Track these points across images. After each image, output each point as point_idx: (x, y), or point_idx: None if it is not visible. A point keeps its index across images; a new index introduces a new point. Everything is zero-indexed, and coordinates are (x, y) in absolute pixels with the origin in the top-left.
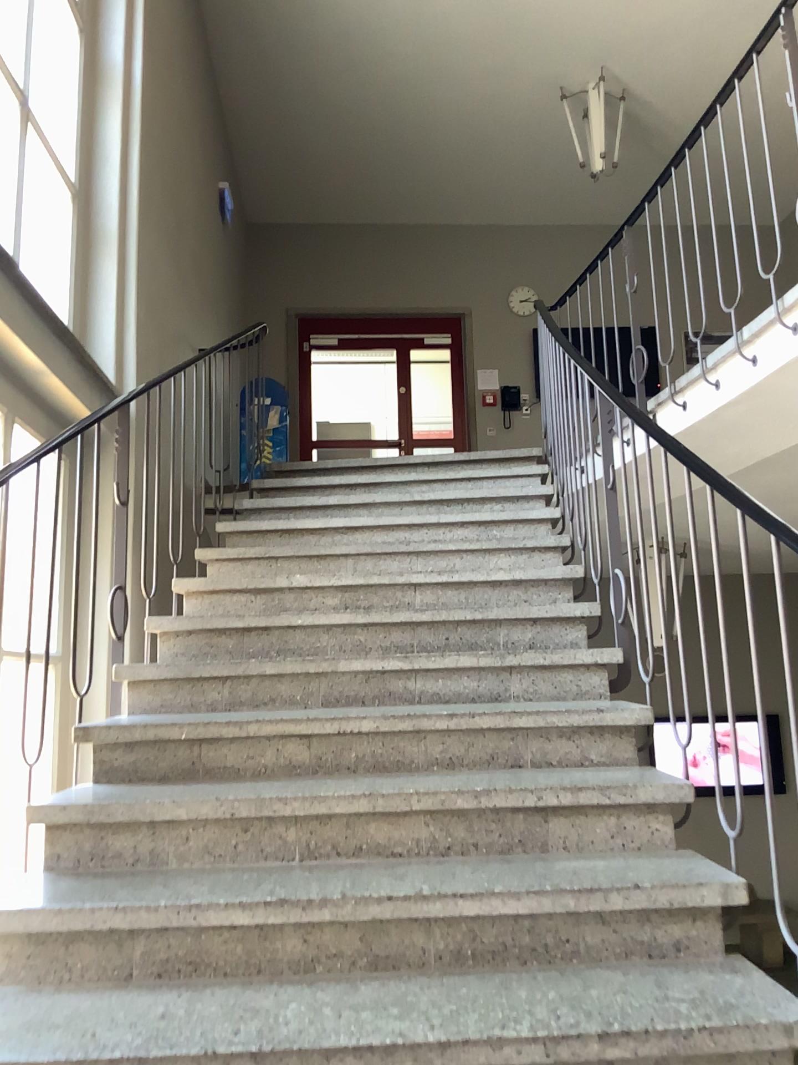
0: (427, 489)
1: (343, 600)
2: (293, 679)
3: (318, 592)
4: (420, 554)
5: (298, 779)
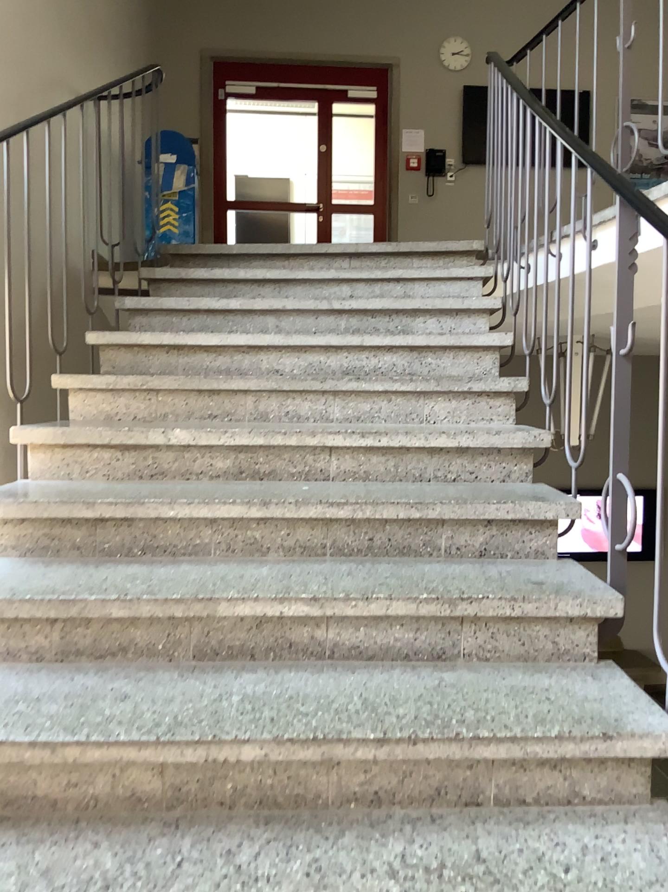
0: (347, 290)
1: (235, 465)
2: (153, 621)
3: (203, 449)
4: (337, 391)
5: (144, 825)
